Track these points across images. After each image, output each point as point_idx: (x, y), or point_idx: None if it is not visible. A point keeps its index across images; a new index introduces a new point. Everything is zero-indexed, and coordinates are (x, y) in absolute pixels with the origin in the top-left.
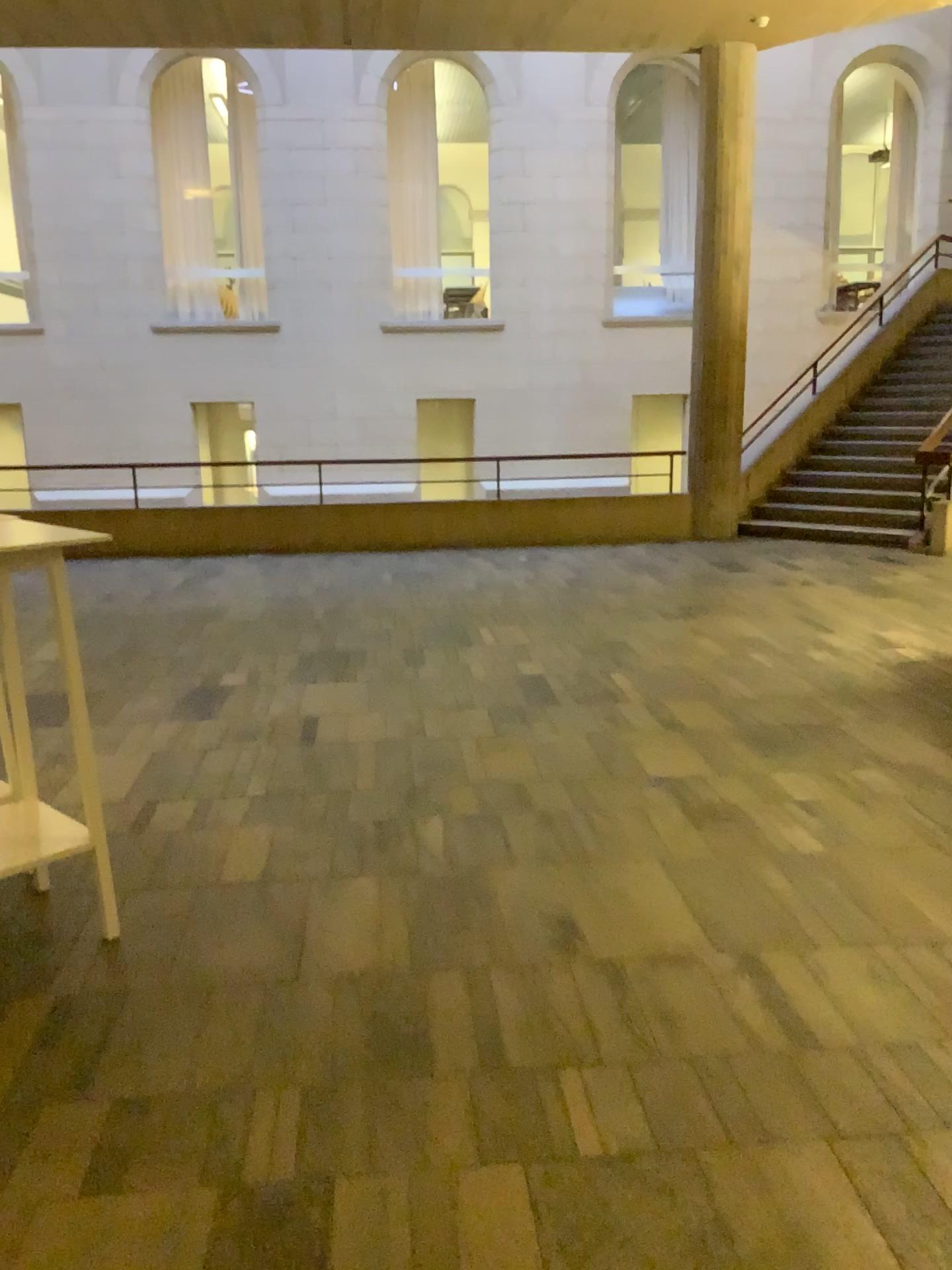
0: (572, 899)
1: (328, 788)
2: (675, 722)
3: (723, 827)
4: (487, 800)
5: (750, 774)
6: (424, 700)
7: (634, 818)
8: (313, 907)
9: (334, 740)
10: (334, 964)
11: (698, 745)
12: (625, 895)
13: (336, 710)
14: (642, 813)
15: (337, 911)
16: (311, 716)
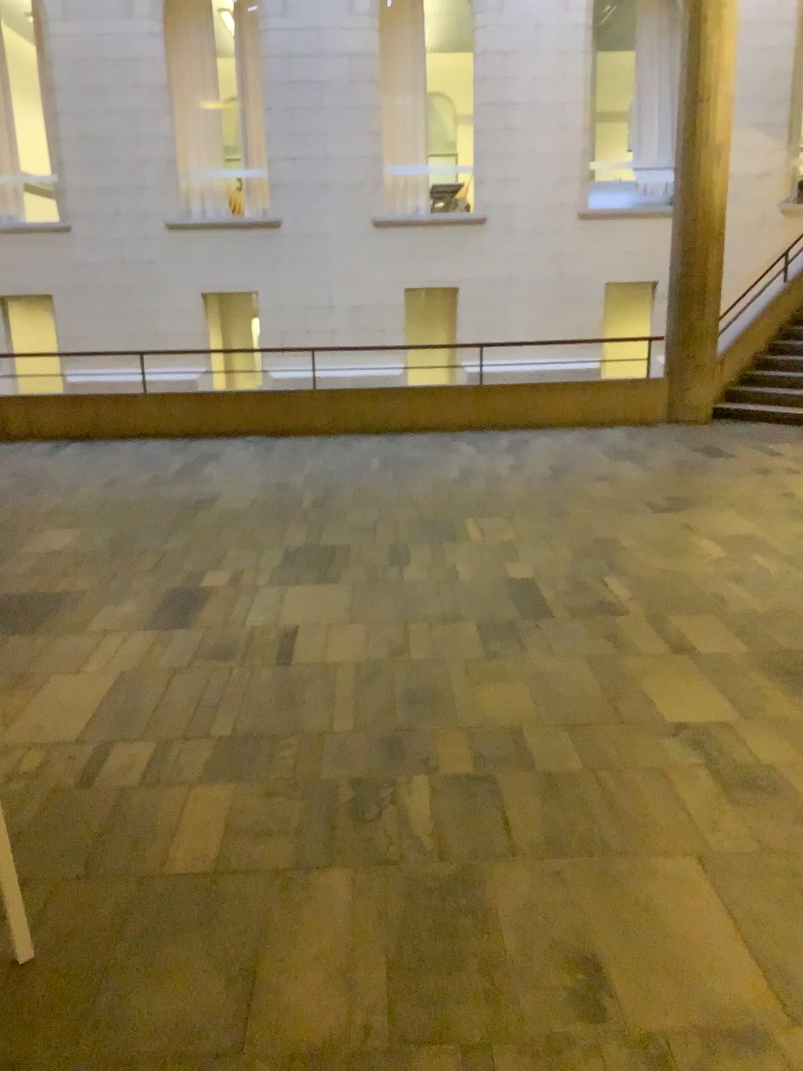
0: (593, 923)
1: (300, 731)
2: (685, 645)
3: (766, 804)
4: (480, 752)
5: (783, 723)
6: (409, 611)
7: (656, 788)
8: (270, 922)
9: (312, 662)
10: (288, 1034)
11: (716, 679)
12: (659, 918)
13: (315, 622)
14: (664, 778)
15: (298, 932)
16: (288, 630)
